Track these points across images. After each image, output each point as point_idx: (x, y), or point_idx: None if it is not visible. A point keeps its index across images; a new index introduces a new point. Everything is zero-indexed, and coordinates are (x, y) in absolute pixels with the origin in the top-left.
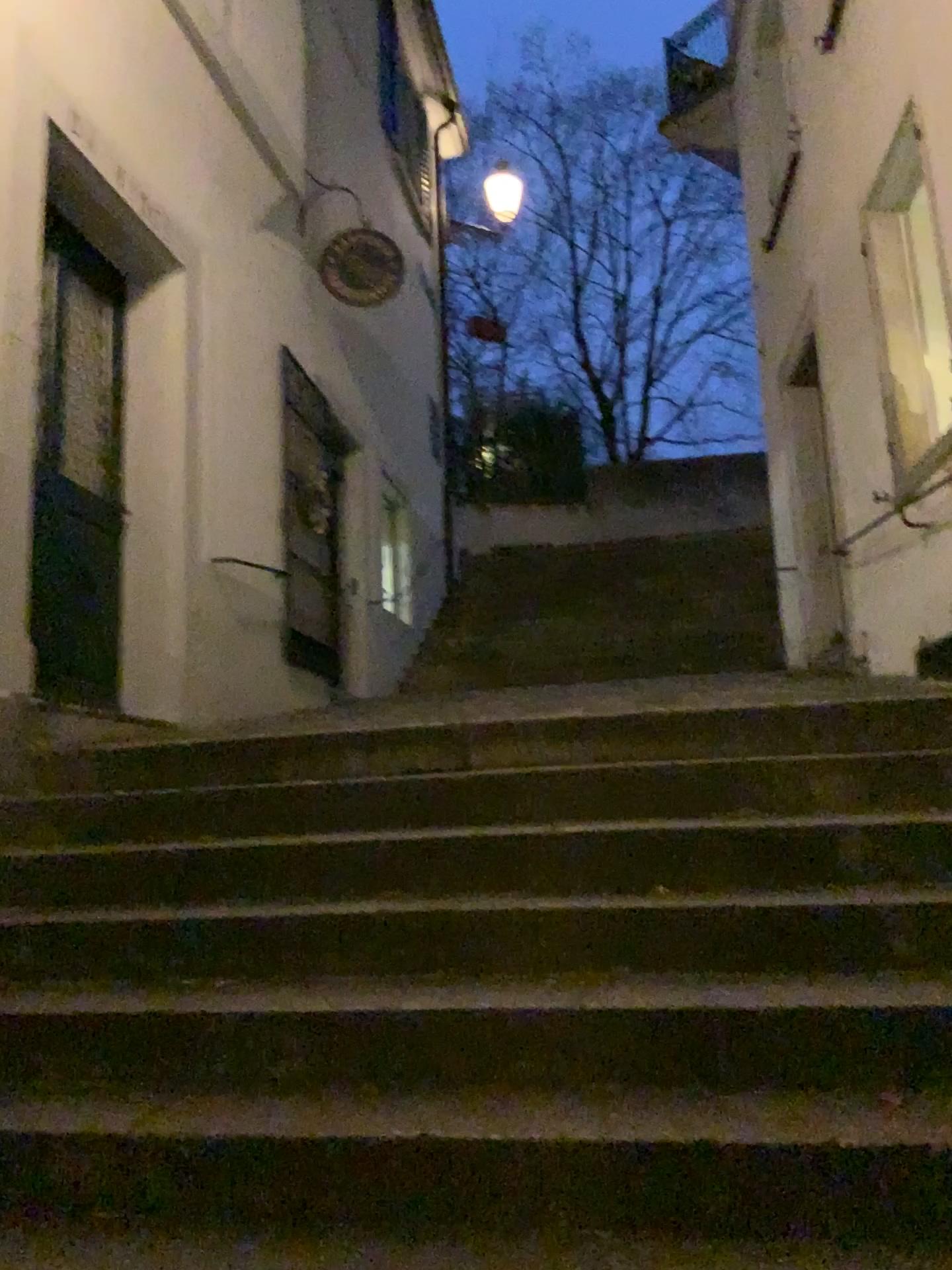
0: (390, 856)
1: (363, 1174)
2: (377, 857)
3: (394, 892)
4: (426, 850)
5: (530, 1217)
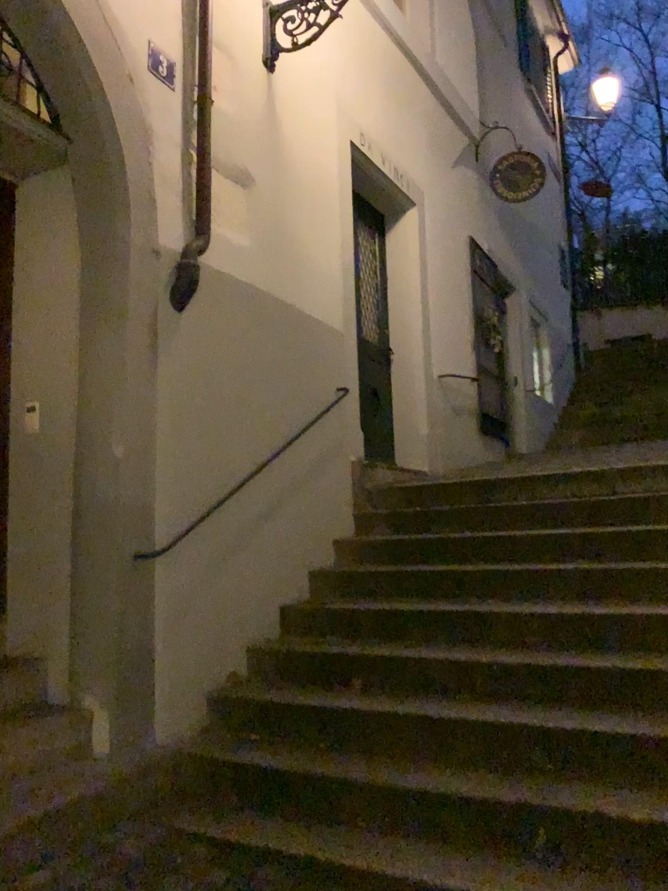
0: (573, 539)
1: (580, 679)
2: (566, 539)
3: (578, 557)
4: (593, 535)
5: (667, 700)
